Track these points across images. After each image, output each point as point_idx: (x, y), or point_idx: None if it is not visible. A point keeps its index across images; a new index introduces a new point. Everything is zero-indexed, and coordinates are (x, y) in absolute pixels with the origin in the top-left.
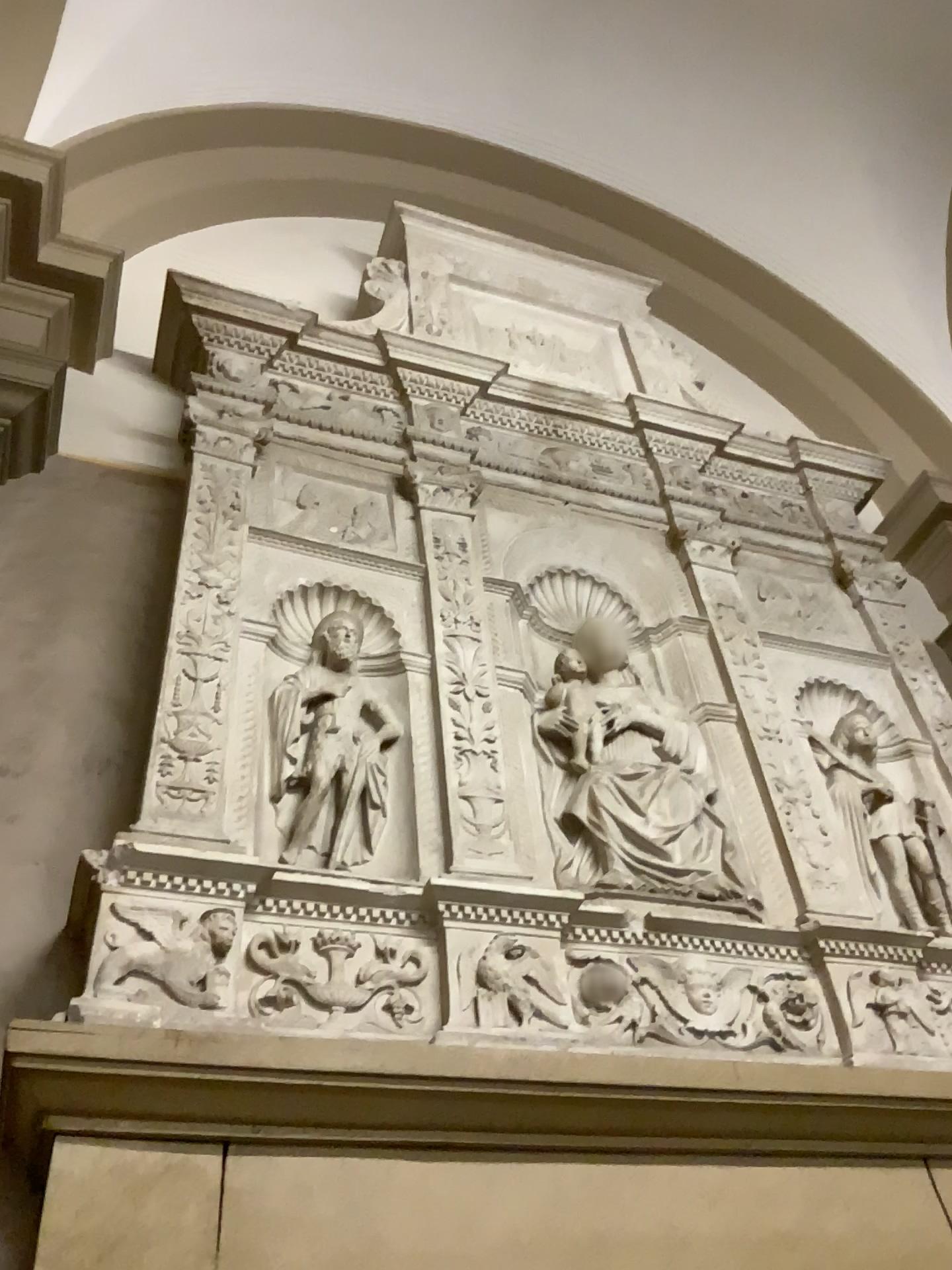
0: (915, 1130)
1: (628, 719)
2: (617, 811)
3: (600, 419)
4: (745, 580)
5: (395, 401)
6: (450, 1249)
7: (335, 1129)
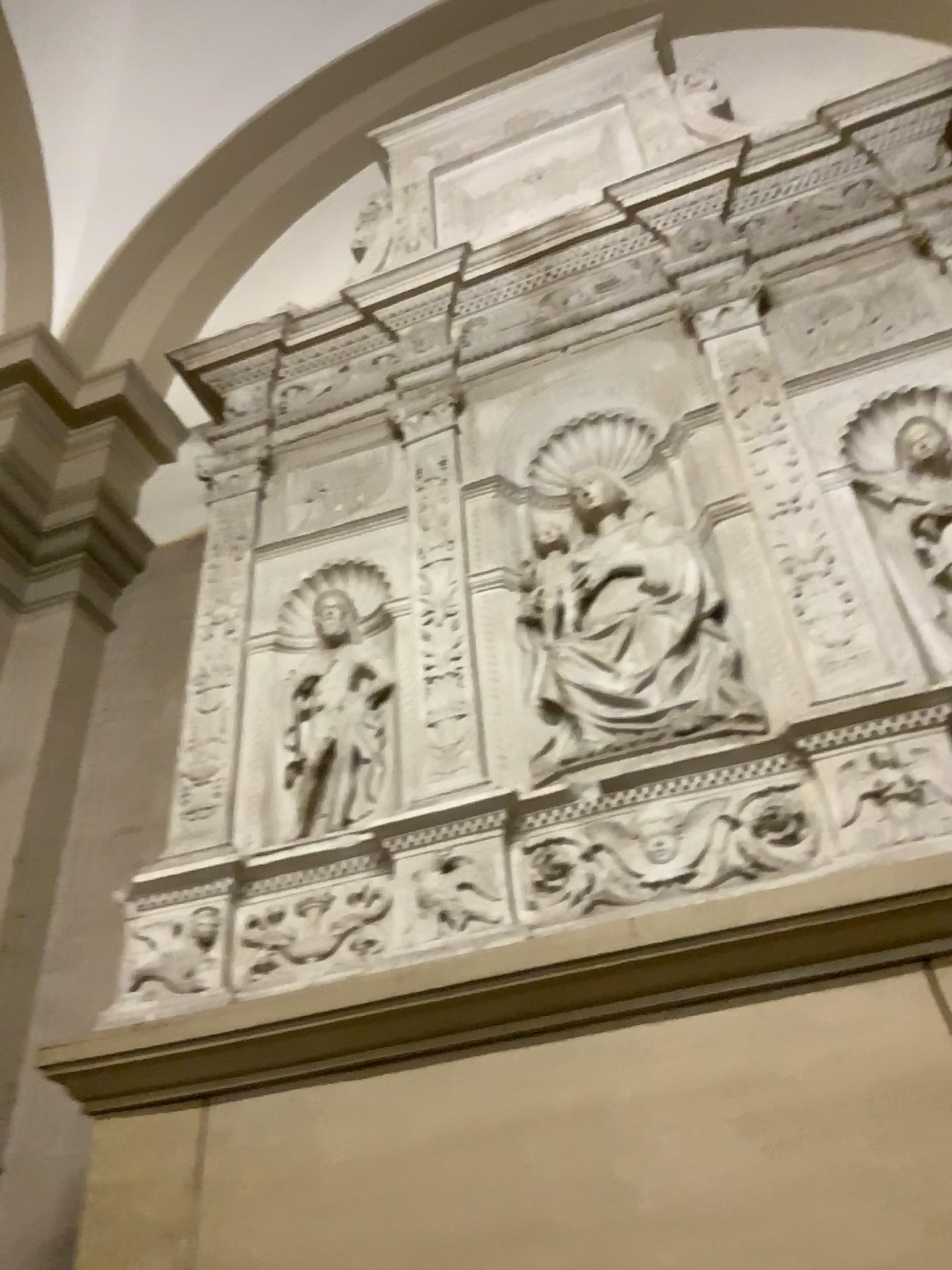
0: (892, 932)
1: (616, 565)
2: (594, 674)
3: (593, 232)
4: (784, 321)
5: (383, 346)
6: (376, 1153)
7: (279, 1071)
